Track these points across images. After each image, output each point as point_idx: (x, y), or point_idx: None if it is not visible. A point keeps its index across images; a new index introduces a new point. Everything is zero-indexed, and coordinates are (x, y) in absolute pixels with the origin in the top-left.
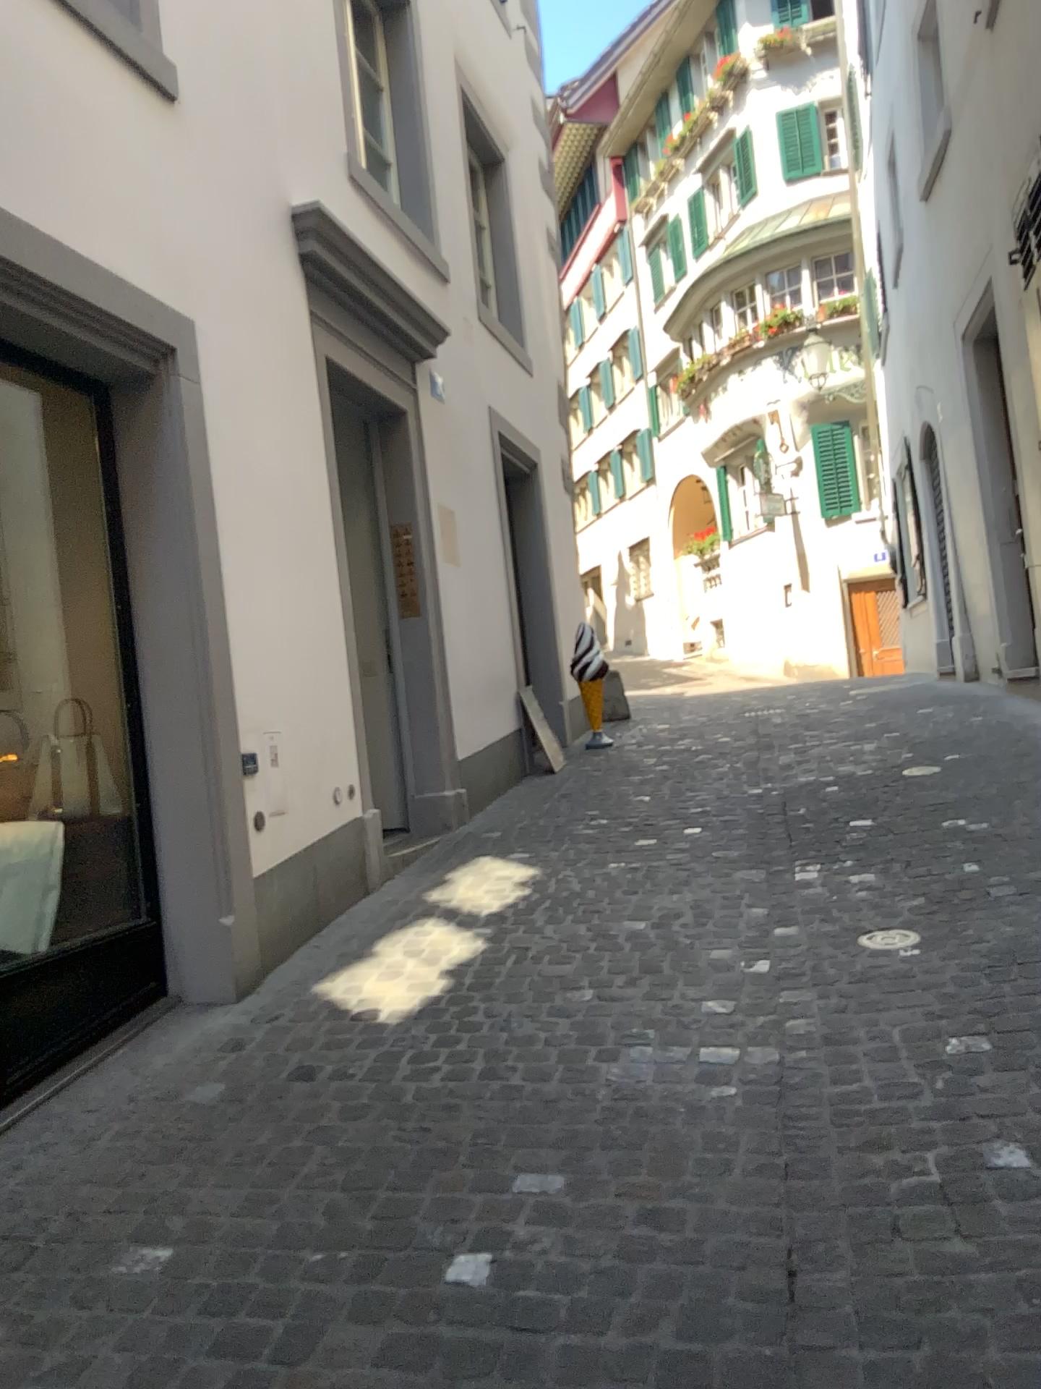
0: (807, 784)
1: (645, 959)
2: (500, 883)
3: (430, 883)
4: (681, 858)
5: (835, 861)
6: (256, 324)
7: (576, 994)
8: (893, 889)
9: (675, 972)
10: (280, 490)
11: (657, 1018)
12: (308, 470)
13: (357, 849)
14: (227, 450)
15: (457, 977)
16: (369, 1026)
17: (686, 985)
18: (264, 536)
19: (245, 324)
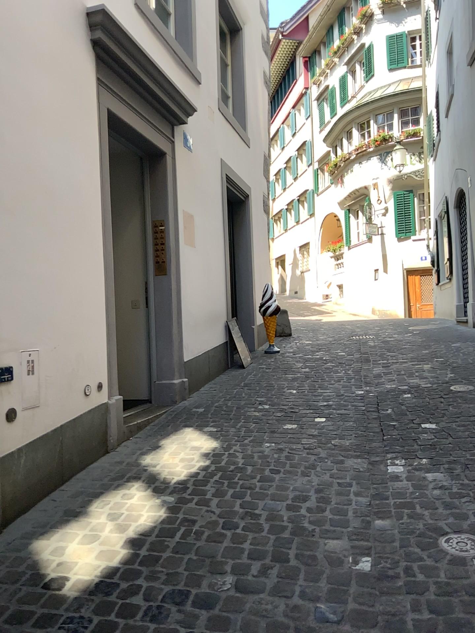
0: (390, 390)
1: (277, 541)
2: (193, 450)
3: (150, 445)
4: (311, 441)
5: (413, 457)
6: (47, 74)
7: (219, 579)
8: (458, 490)
9: (297, 562)
10: (58, 187)
11: (278, 620)
12: (85, 177)
13: (103, 422)
14: (11, 153)
15: (137, 546)
16: (51, 599)
17: (304, 578)
18: (40, 216)
19: (36, 71)
